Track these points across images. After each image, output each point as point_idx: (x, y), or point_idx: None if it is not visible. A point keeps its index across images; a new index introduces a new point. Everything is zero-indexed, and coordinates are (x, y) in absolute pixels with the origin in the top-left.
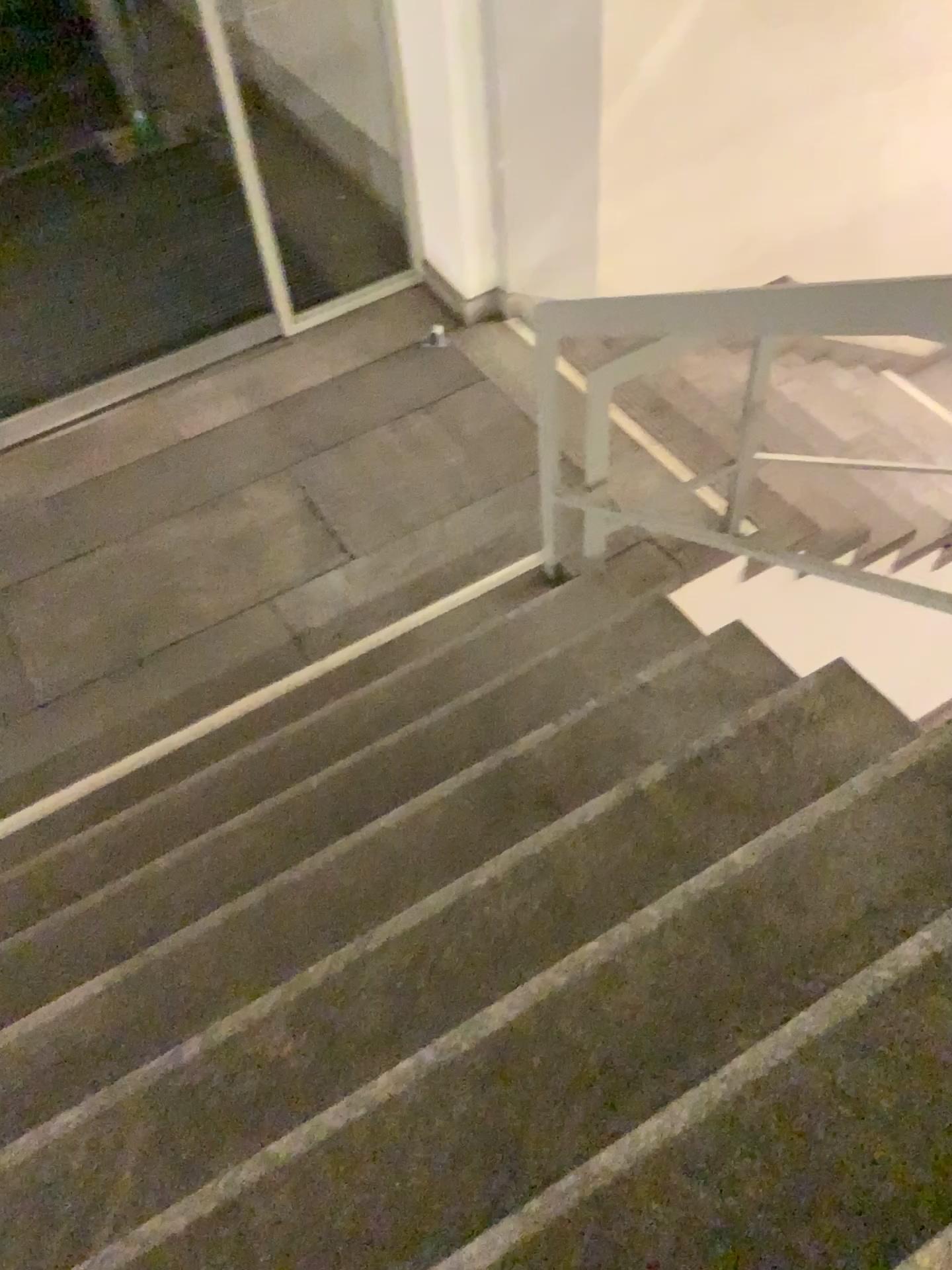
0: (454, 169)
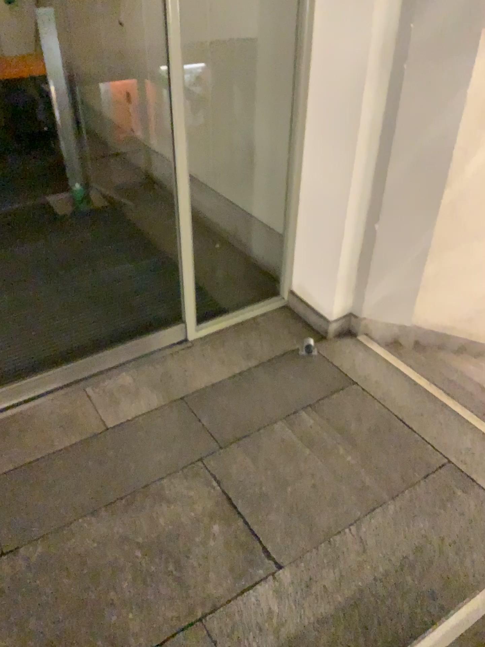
0: (345, 228)
